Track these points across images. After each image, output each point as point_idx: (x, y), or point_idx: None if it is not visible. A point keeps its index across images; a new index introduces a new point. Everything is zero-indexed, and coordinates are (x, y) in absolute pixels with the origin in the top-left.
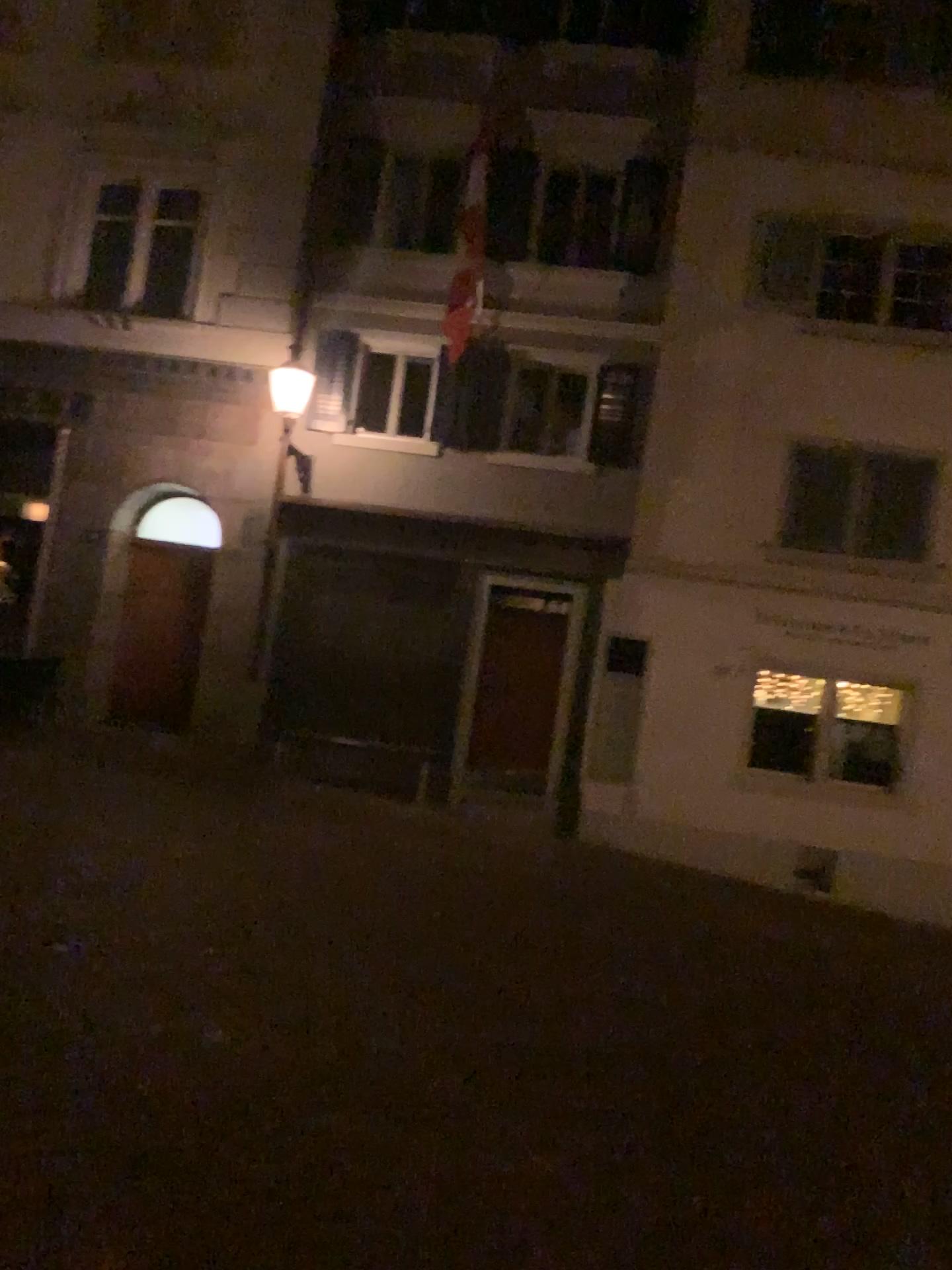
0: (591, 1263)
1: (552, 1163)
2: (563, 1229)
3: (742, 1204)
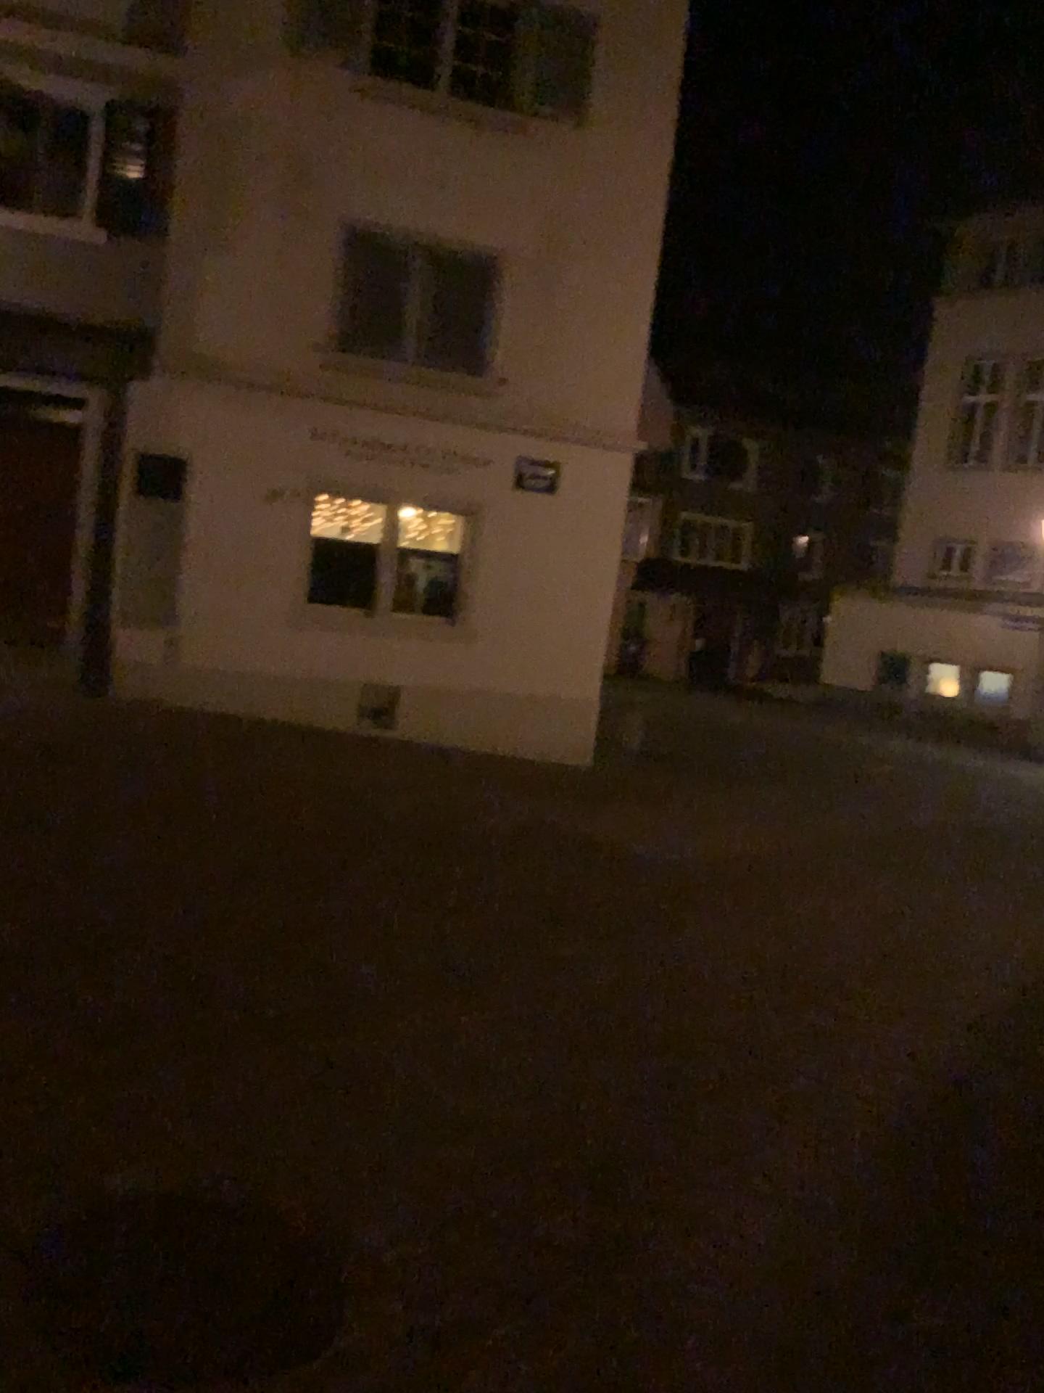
0: (30, 1173)
1: (3, 1068)
2: (1, 1141)
3: (237, 1071)
